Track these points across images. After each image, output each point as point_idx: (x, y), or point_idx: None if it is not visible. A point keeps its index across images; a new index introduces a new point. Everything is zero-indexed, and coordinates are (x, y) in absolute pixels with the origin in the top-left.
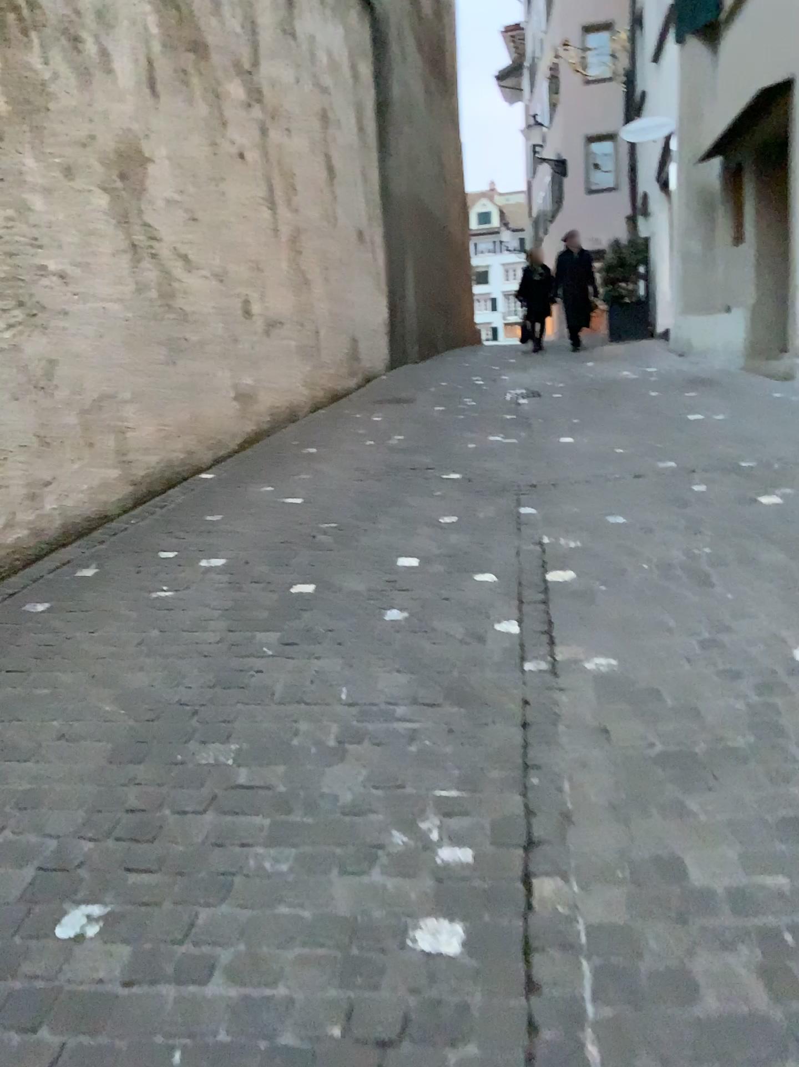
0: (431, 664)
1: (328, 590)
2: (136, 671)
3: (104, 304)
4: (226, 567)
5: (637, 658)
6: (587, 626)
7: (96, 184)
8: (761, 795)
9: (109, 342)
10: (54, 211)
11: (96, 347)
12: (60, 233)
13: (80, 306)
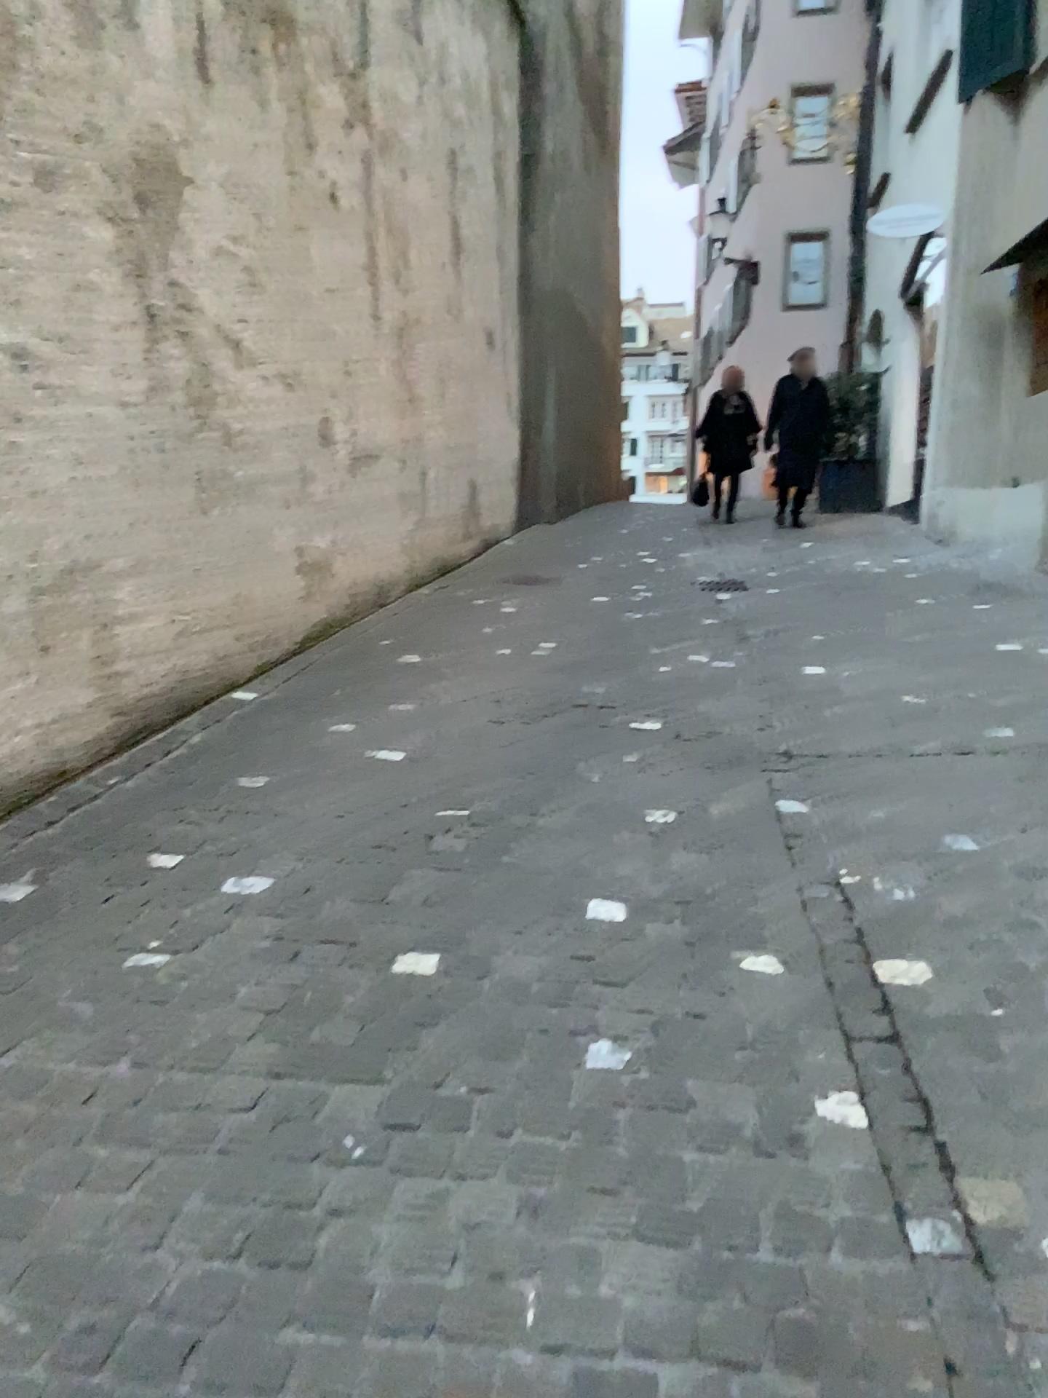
0: (707, 1215)
1: (467, 975)
2: (70, 1194)
3: (92, 407)
4: (272, 902)
5: None
6: (1006, 1124)
7: (95, 203)
8: None
9: (96, 472)
10: (14, 237)
11: (70, 478)
12: (20, 279)
13: (48, 407)
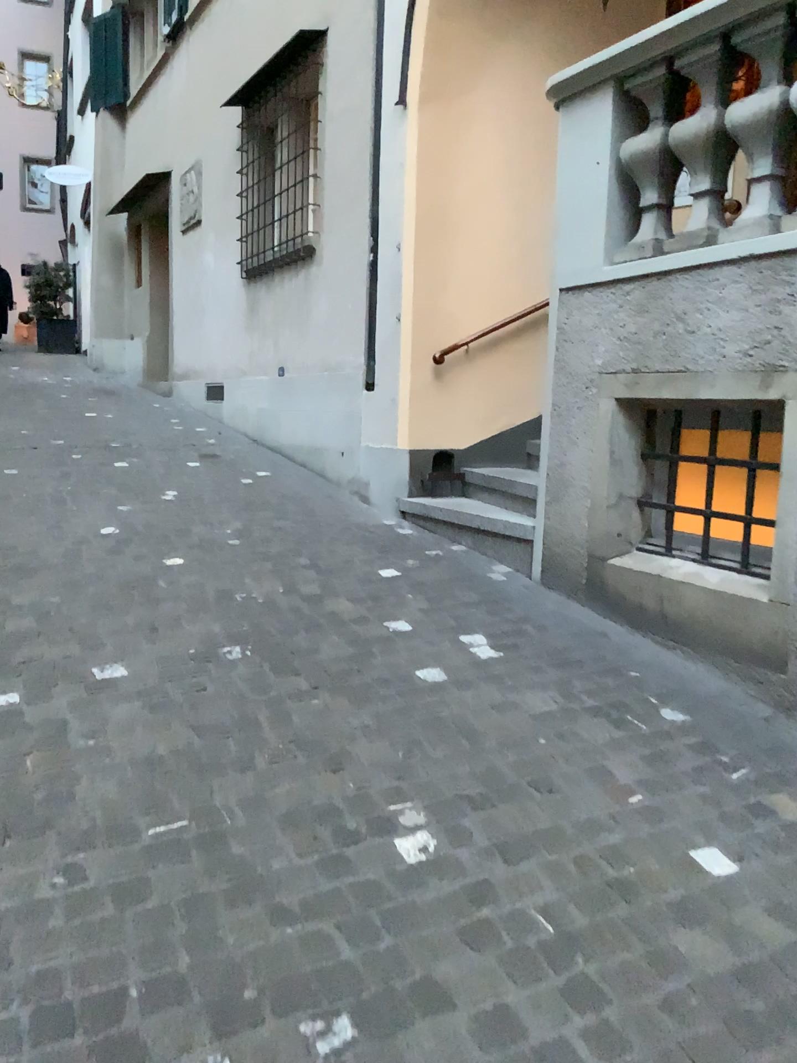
0: None
1: None
2: None
3: None
4: None
5: (6, 533)
6: None
7: None
8: (58, 574)
9: None
10: None
11: None
12: None
13: None
